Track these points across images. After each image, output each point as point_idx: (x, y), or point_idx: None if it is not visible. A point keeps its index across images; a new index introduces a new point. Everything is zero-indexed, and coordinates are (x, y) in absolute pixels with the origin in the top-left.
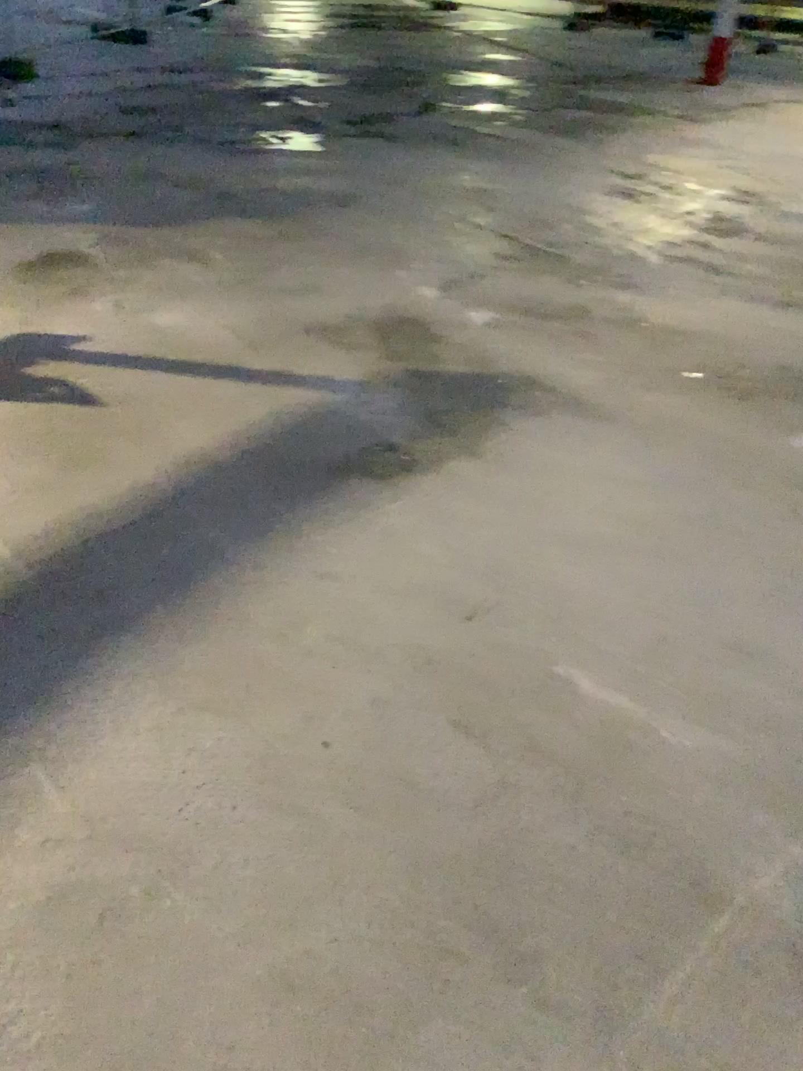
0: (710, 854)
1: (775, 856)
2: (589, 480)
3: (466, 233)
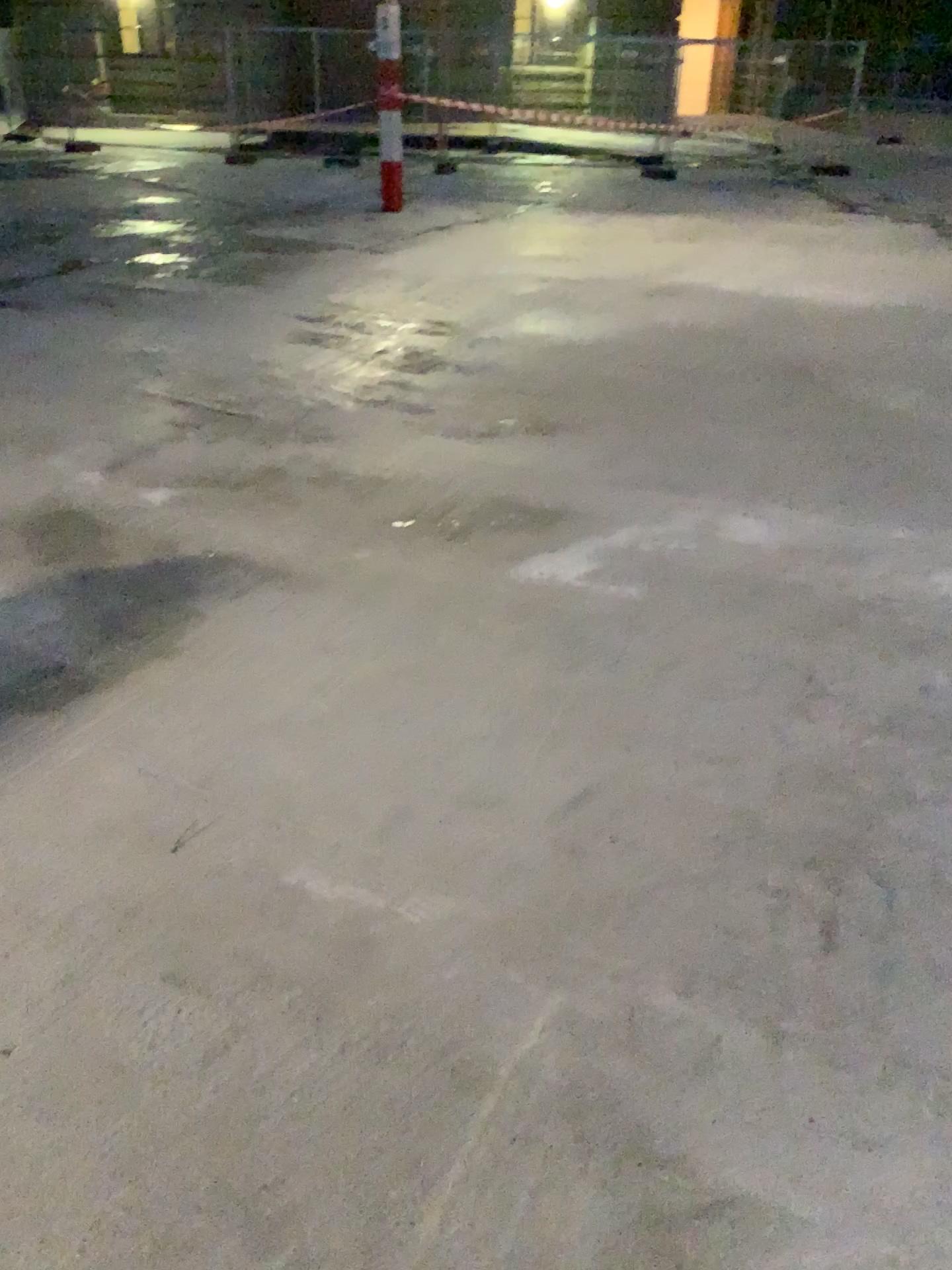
0: (468, 1040)
1: (535, 1019)
2: (300, 662)
3: (131, 407)
